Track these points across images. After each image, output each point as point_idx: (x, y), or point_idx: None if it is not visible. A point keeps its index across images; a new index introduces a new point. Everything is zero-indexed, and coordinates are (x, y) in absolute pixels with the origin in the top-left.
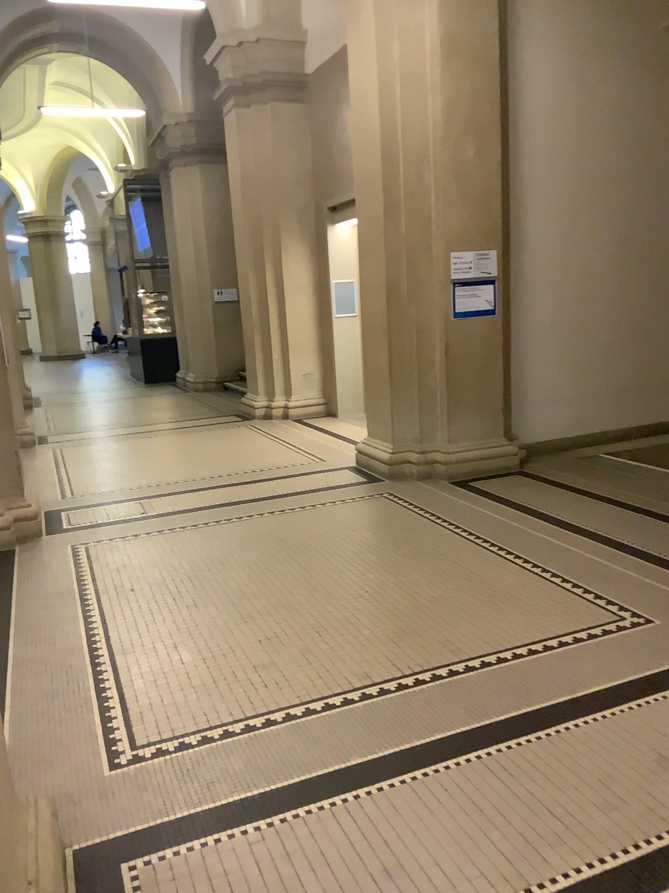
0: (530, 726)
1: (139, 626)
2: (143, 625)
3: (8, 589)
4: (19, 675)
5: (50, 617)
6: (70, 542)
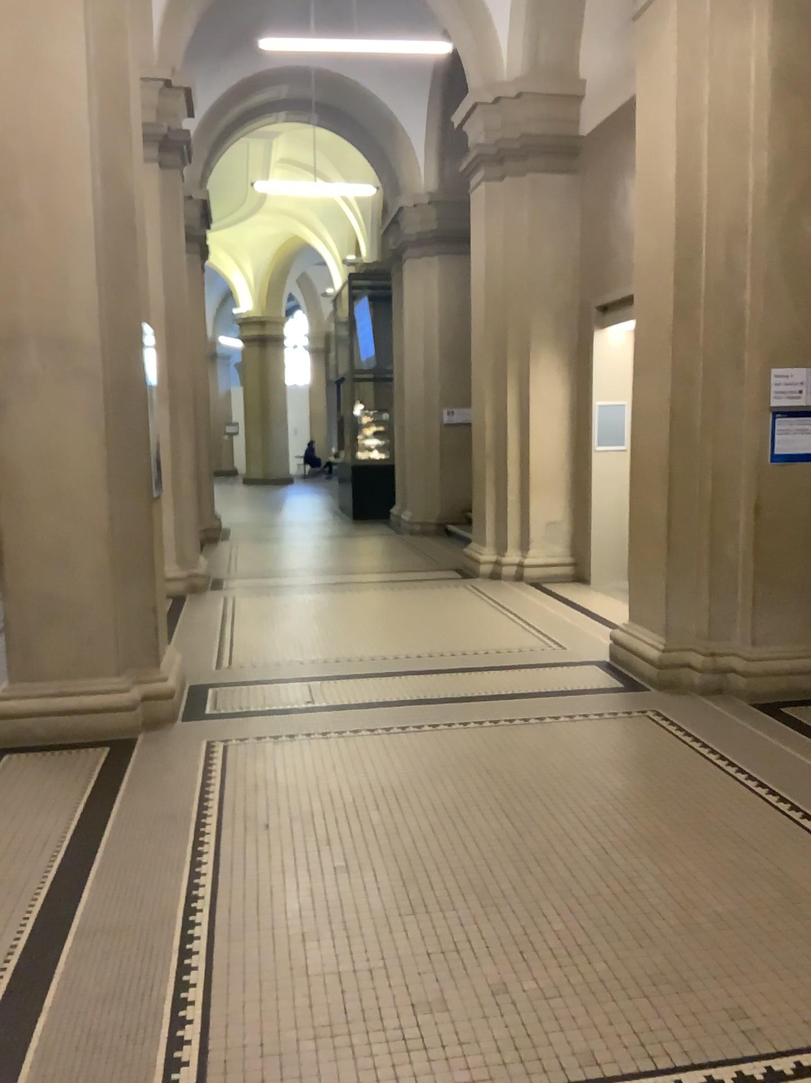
0: None
1: (260, 894)
2: (265, 892)
3: (107, 801)
4: (76, 953)
5: (145, 858)
6: (206, 737)
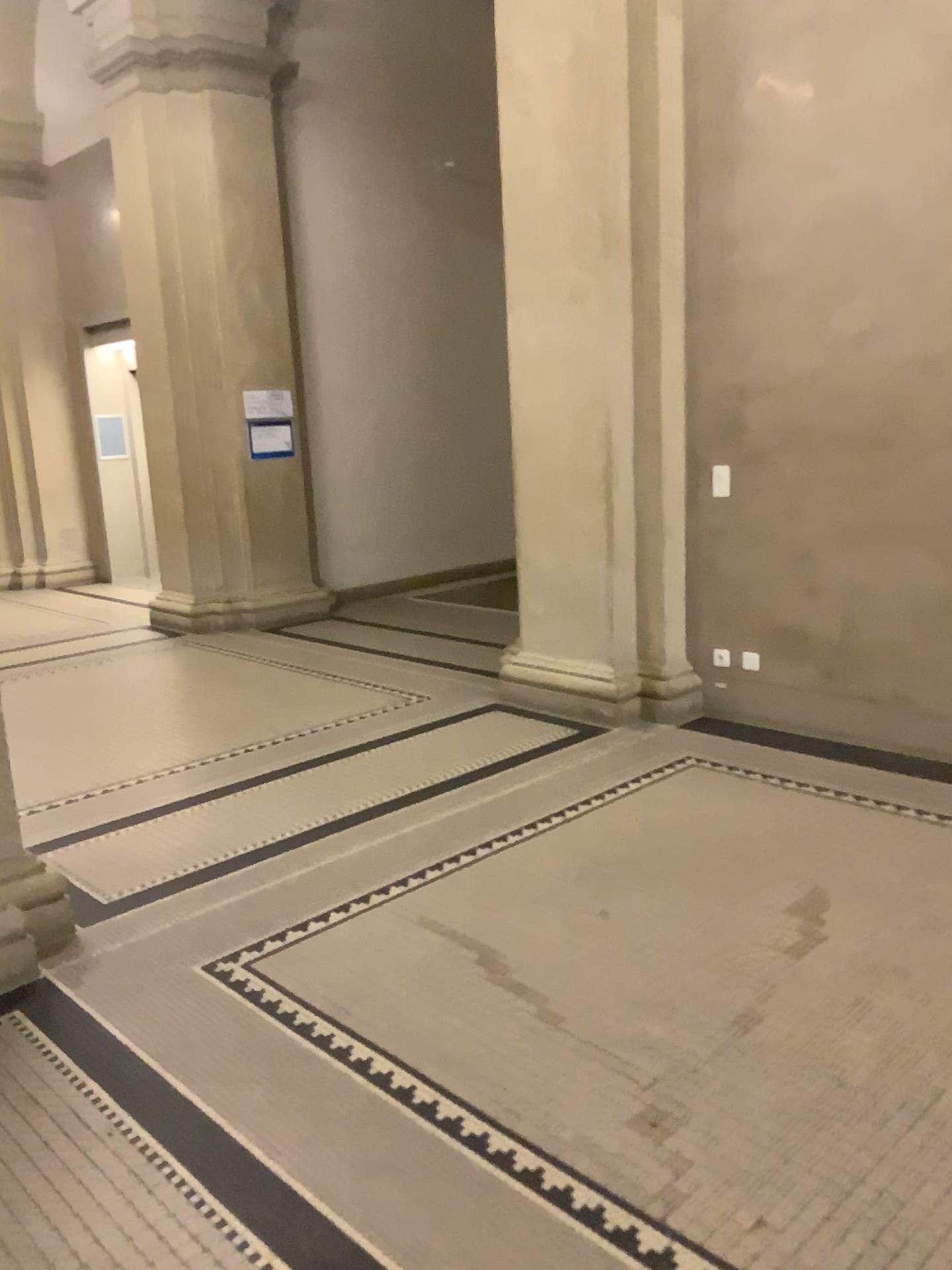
0: (334, 756)
1: None
2: None
3: None
4: None
5: None
6: None
